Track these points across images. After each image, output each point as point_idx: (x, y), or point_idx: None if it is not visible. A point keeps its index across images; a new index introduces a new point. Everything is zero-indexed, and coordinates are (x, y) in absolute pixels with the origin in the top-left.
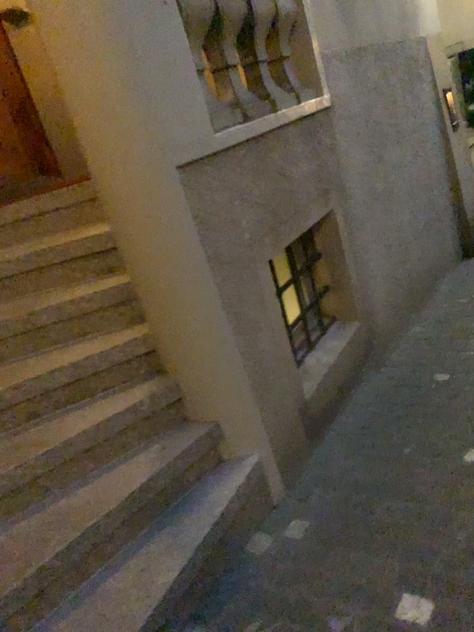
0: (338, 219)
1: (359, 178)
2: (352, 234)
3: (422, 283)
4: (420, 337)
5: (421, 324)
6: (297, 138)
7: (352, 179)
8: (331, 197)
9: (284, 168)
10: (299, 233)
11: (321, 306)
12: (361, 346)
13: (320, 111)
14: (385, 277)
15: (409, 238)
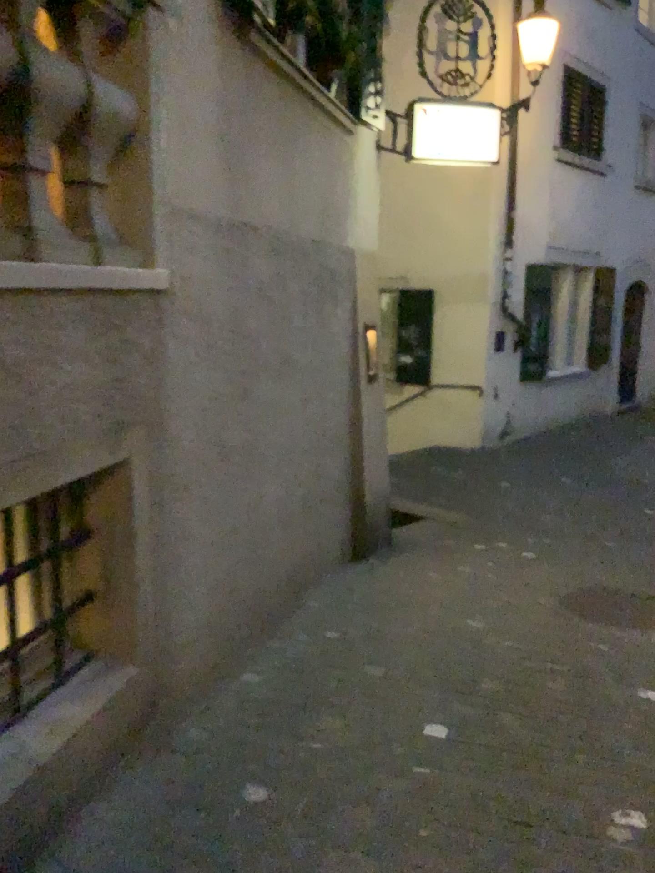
0: (138, 478)
1: (200, 416)
2: (160, 507)
3: (283, 594)
4: (250, 696)
5: (260, 668)
6: (79, 321)
7: (185, 415)
8: (132, 437)
9: (28, 367)
10: (32, 494)
11: (72, 629)
12: (132, 712)
13: (144, 290)
14: (213, 583)
15: (272, 521)
